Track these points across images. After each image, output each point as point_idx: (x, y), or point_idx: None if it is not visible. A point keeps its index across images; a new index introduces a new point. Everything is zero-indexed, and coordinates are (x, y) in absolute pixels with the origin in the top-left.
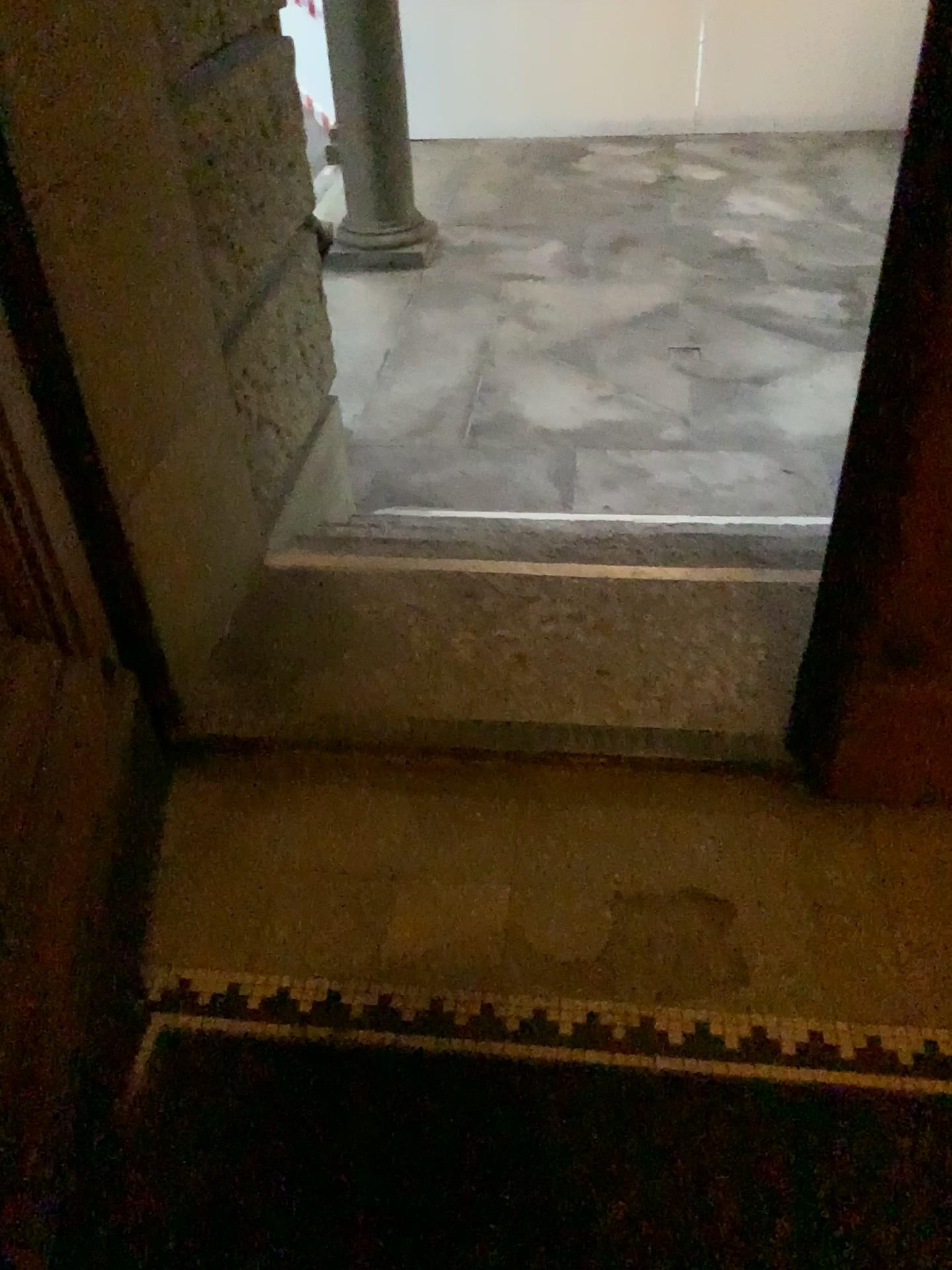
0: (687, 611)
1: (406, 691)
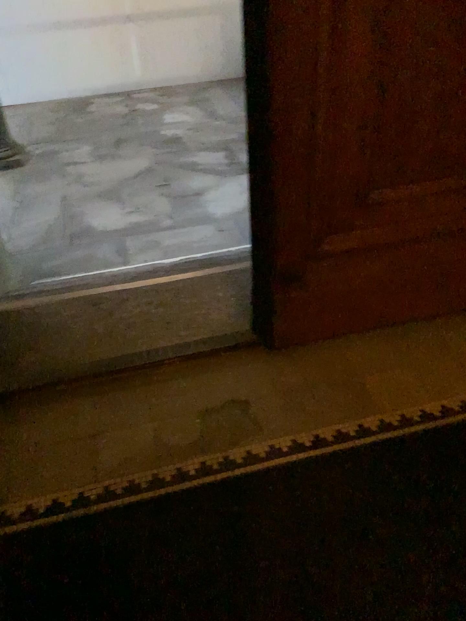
0: (198, 286)
1: (80, 348)
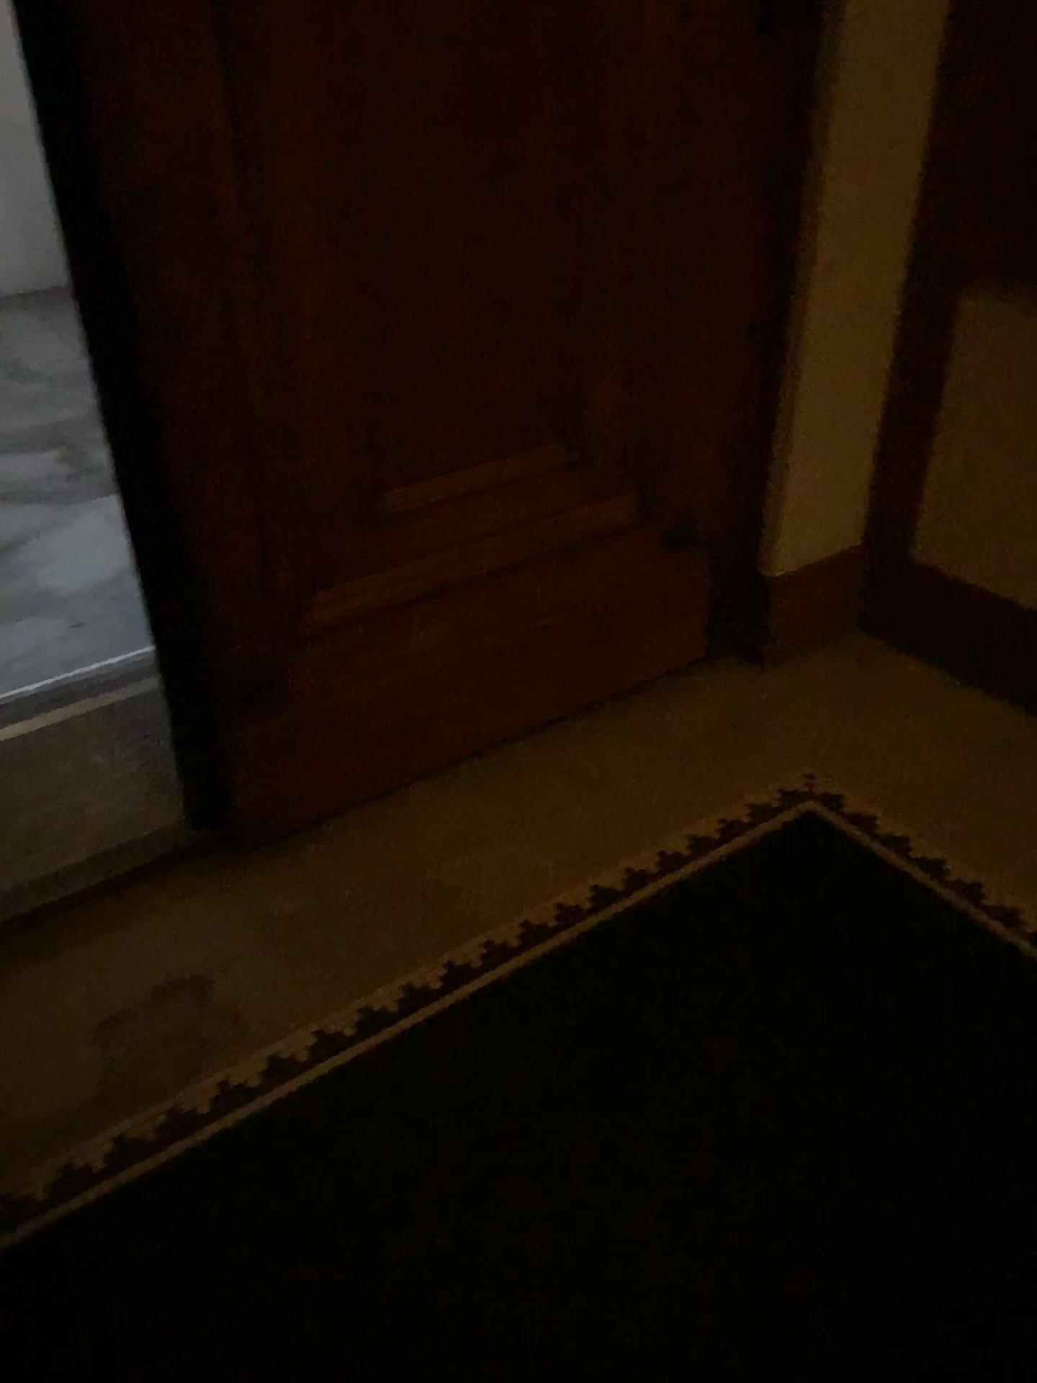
0: (42, 749)
1: None
